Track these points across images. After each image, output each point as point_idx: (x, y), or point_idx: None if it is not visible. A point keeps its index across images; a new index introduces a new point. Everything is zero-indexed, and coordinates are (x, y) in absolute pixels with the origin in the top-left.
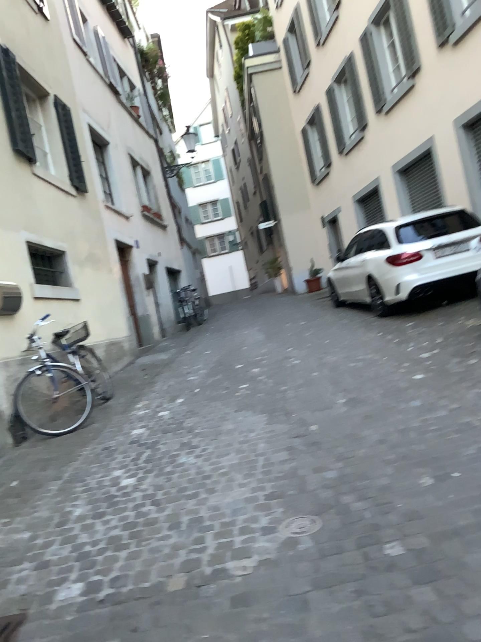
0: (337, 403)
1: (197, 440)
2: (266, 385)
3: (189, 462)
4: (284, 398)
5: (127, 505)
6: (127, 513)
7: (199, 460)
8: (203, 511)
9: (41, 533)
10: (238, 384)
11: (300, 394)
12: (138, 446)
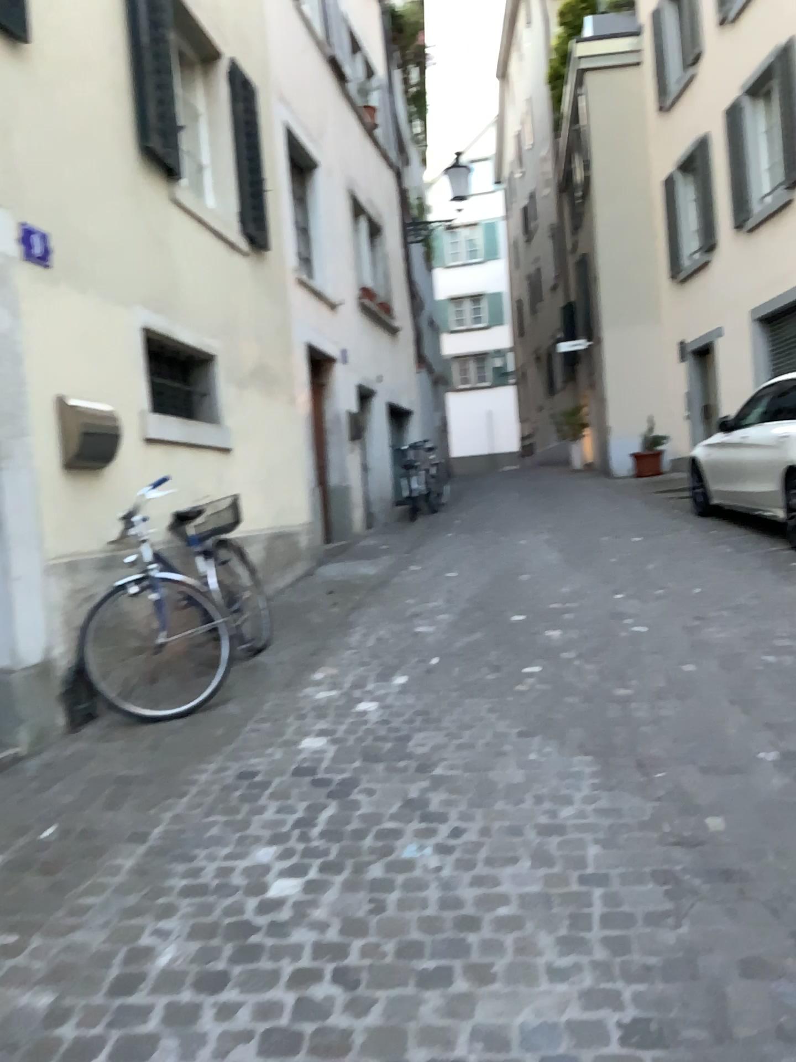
0: (760, 761)
1: (441, 797)
2: (582, 678)
3: (426, 864)
4: (628, 719)
5: (279, 970)
6: (276, 998)
7: (450, 863)
8: (467, 1048)
9: (76, 1007)
10: (522, 664)
11: (666, 717)
12: (314, 784)
